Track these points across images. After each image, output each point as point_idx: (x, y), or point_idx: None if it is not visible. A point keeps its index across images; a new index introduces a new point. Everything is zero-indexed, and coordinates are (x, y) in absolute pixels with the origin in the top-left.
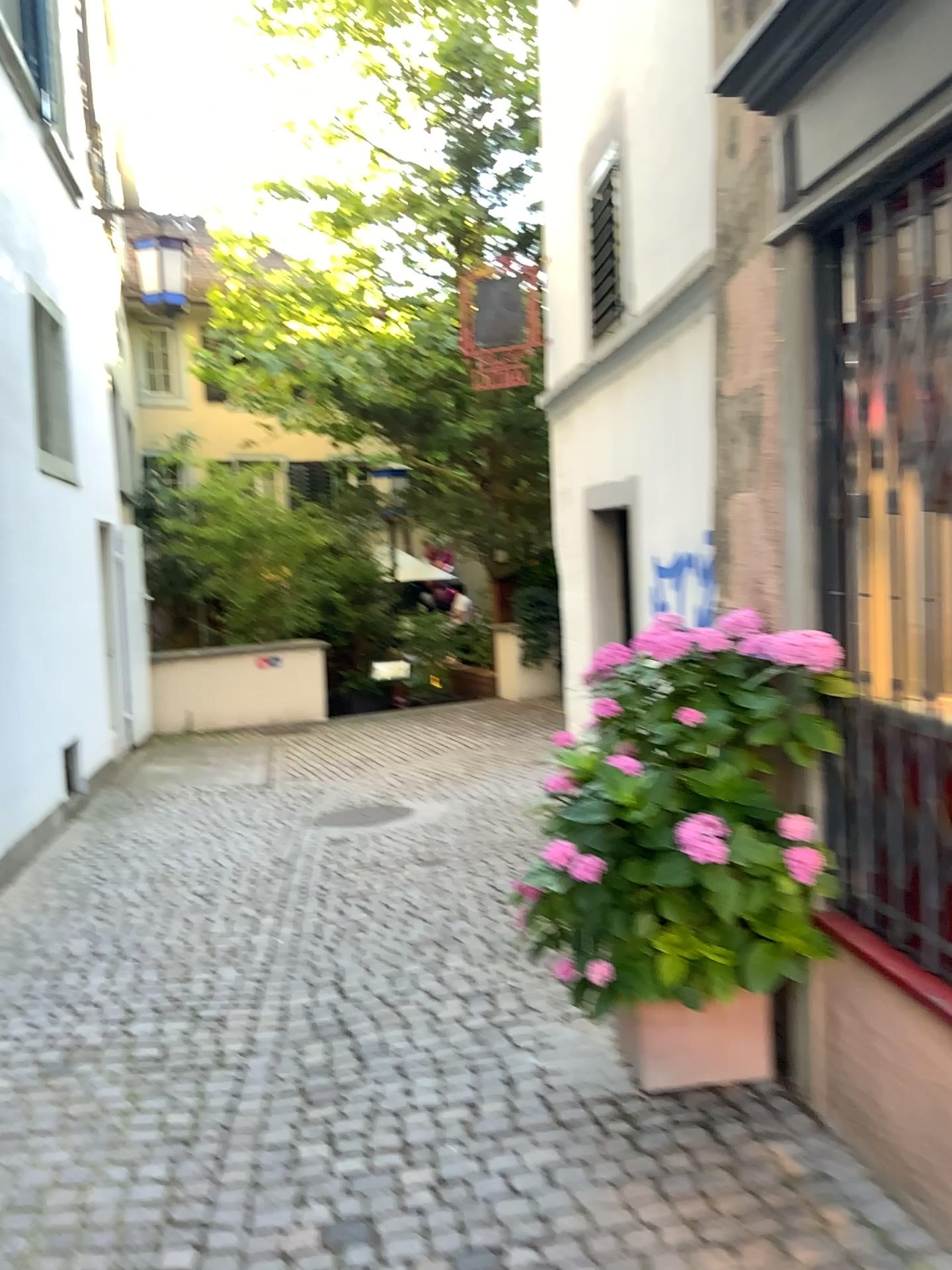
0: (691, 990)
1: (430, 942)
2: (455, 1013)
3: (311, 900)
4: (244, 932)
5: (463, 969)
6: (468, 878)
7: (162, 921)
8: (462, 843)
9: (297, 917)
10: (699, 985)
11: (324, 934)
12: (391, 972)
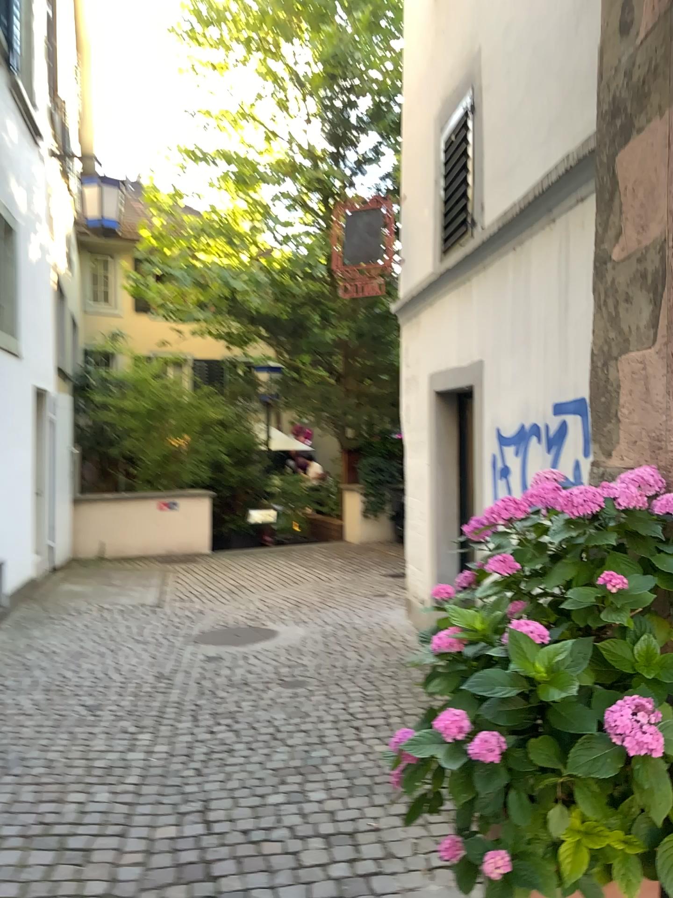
0: (594, 885)
1: (292, 768)
2: (318, 856)
3: (186, 717)
4: (123, 748)
5: (324, 802)
6: (325, 701)
7: (50, 733)
8: (319, 666)
9: (173, 734)
10: (604, 881)
11: (196, 755)
12: (256, 800)
